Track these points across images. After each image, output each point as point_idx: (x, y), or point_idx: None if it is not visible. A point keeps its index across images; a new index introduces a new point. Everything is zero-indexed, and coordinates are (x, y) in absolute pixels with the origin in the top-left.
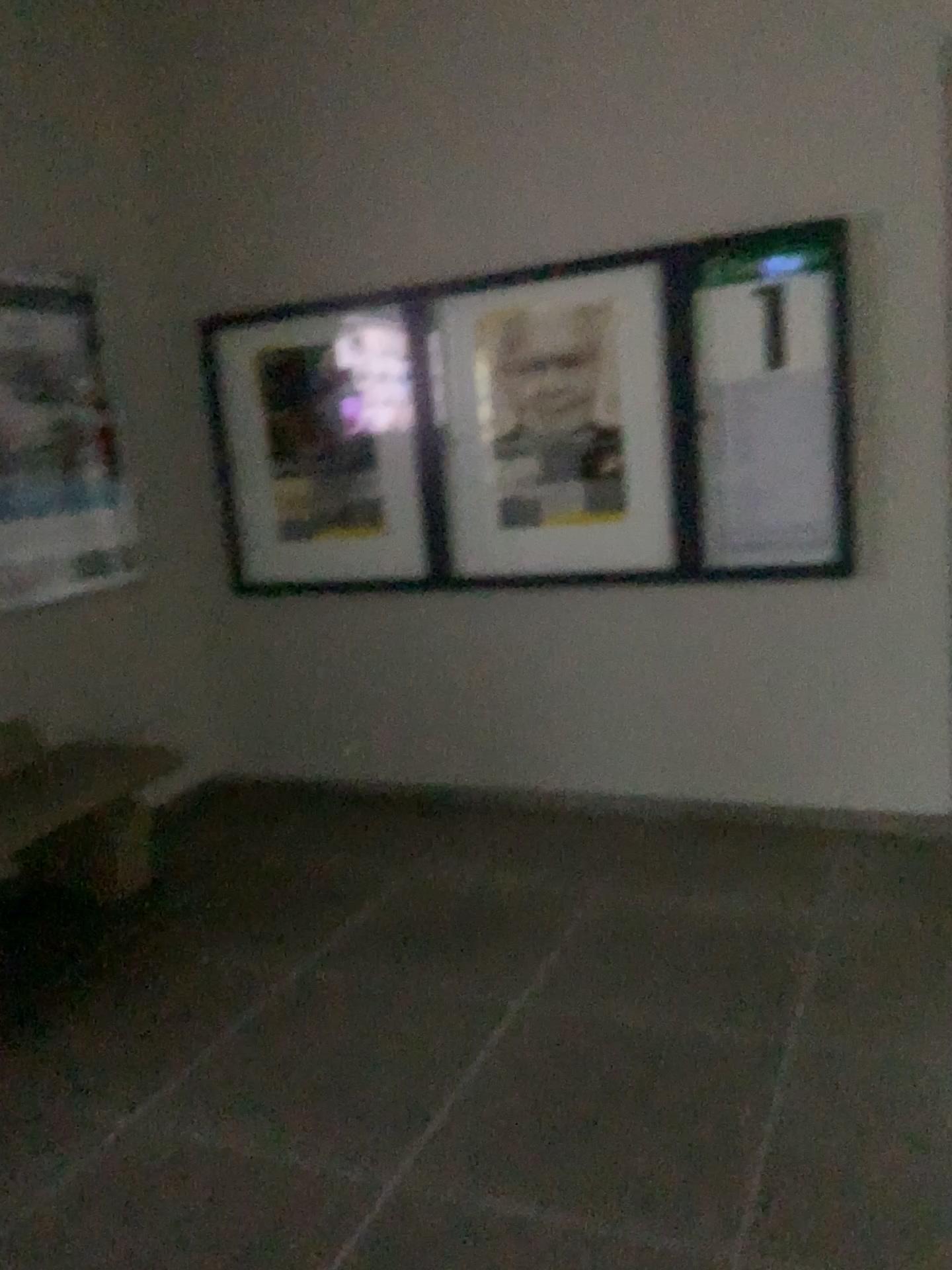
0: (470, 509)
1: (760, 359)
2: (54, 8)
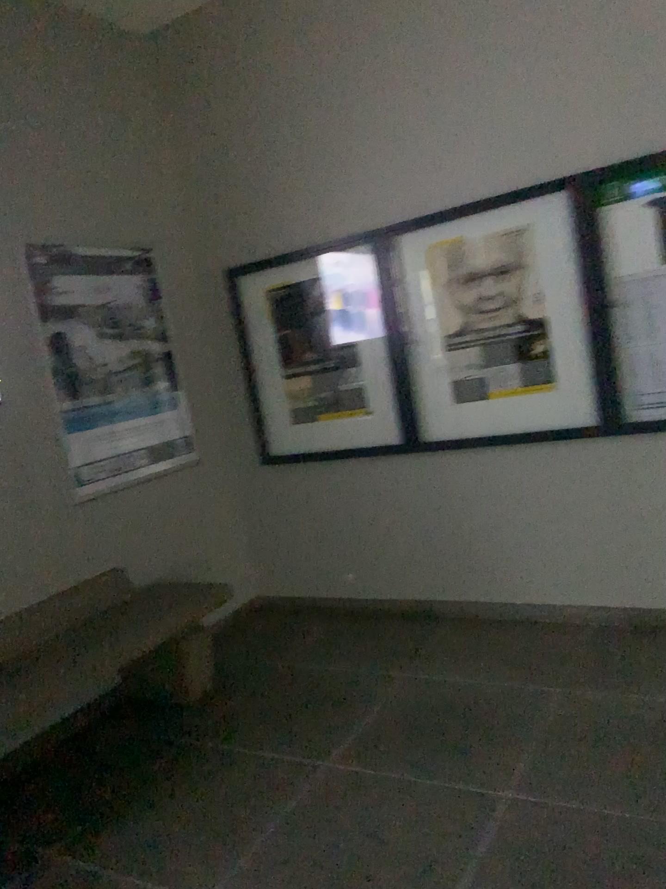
0: (432, 390)
1: (657, 254)
2: (110, 62)
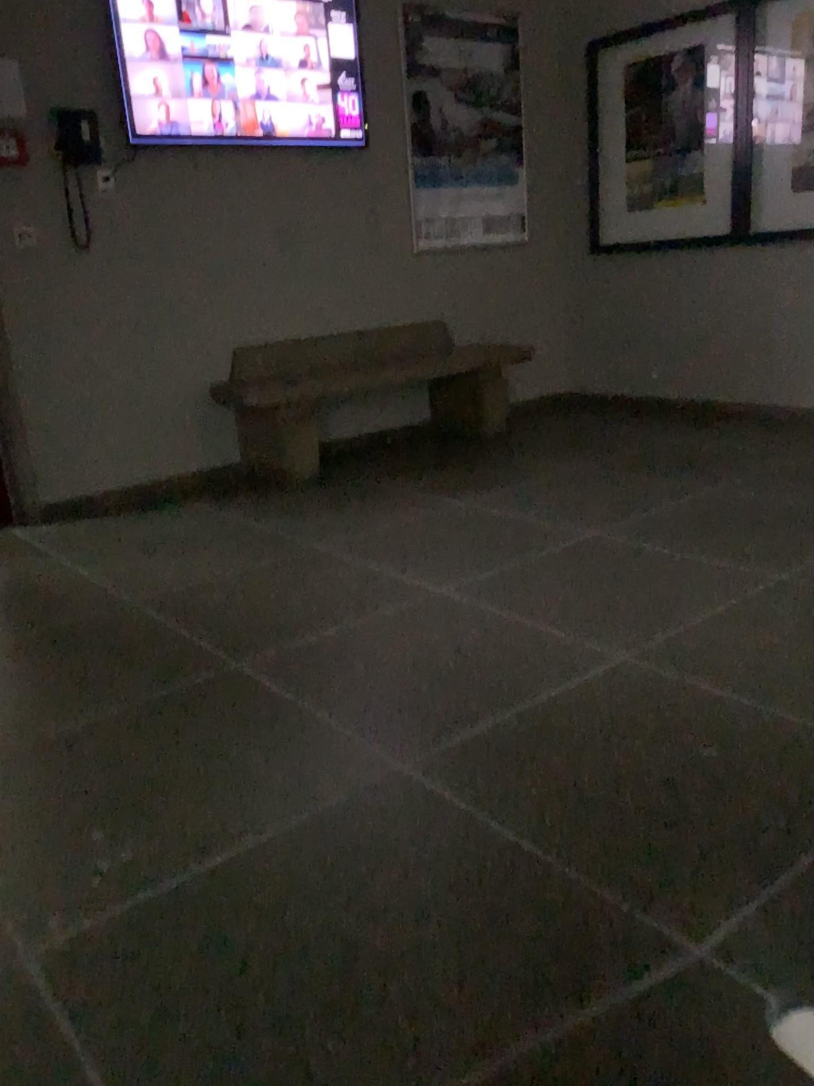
0: (769, 180)
1: None
2: None
